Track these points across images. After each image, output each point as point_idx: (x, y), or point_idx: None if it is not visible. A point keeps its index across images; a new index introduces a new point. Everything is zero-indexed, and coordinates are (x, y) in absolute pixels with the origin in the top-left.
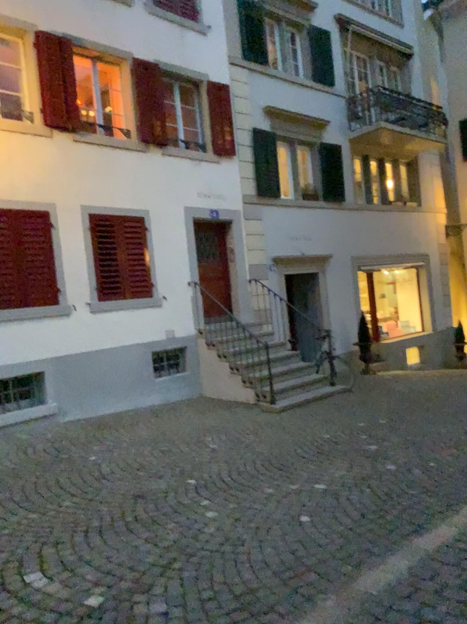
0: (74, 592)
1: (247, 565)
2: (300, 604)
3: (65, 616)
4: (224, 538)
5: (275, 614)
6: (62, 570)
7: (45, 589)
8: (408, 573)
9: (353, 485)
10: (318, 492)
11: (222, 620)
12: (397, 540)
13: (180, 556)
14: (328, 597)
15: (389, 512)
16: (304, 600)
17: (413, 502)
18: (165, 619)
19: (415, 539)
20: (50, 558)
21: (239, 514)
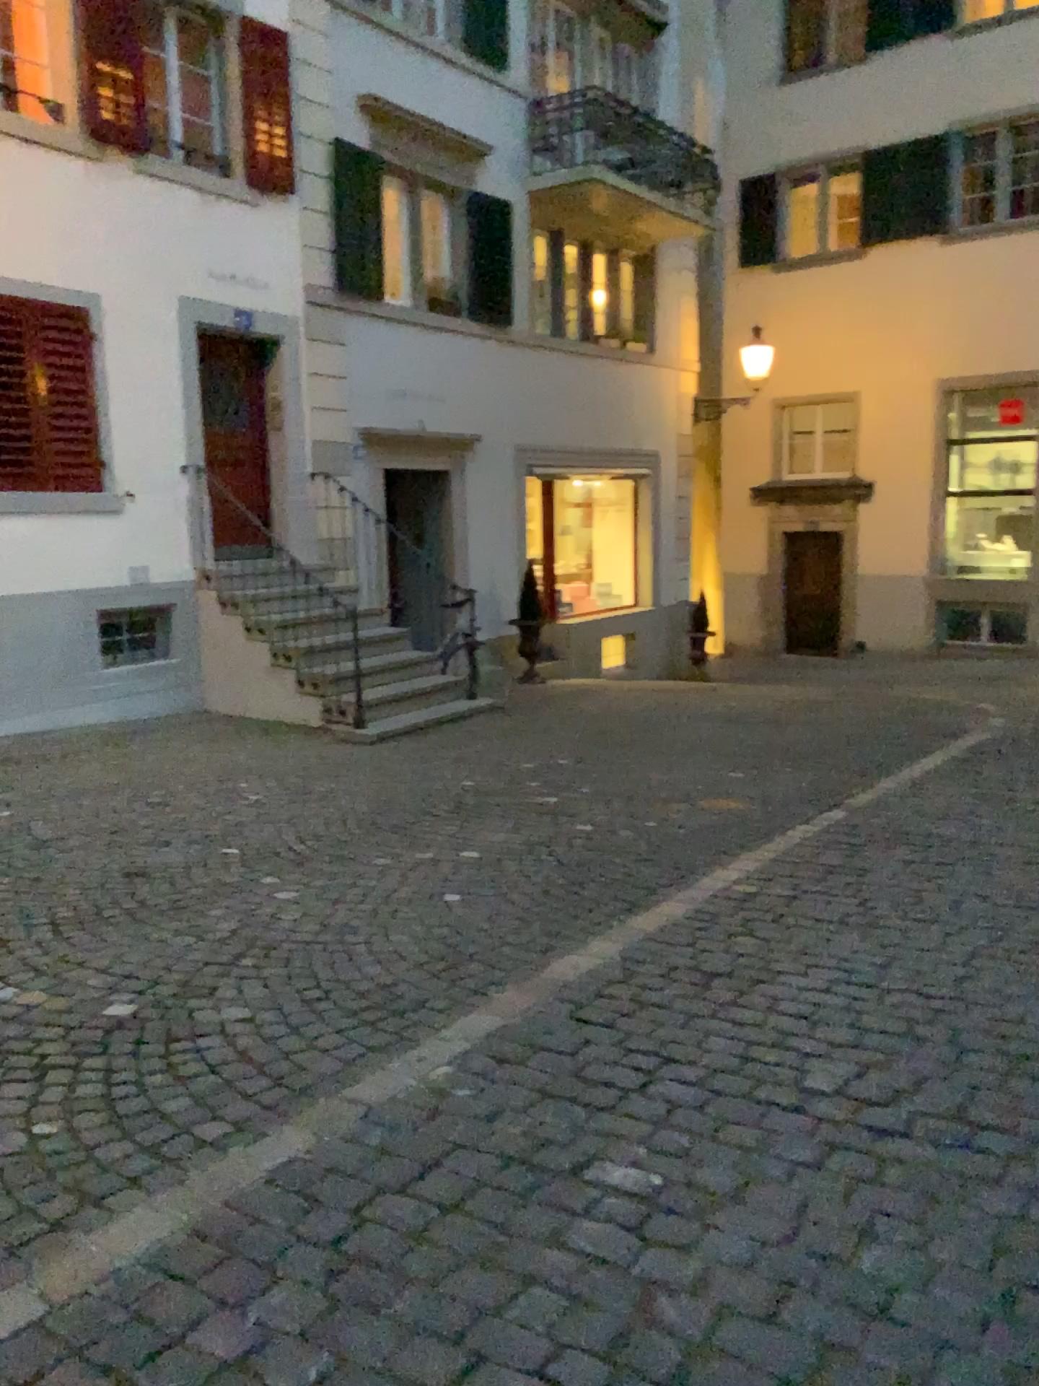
0: (77, 1002)
1: (369, 958)
2: (466, 999)
3: (80, 1029)
4: (319, 927)
5: (431, 1012)
6: (37, 976)
7: (19, 1001)
8: (625, 956)
9: (527, 852)
10: (468, 862)
11: (348, 1023)
12: (605, 921)
13: (249, 952)
14: (509, 989)
15: (589, 887)
16: (472, 995)
17: (627, 873)
18: (254, 1026)
19: (632, 919)
20: (4, 961)
21: (337, 894)
